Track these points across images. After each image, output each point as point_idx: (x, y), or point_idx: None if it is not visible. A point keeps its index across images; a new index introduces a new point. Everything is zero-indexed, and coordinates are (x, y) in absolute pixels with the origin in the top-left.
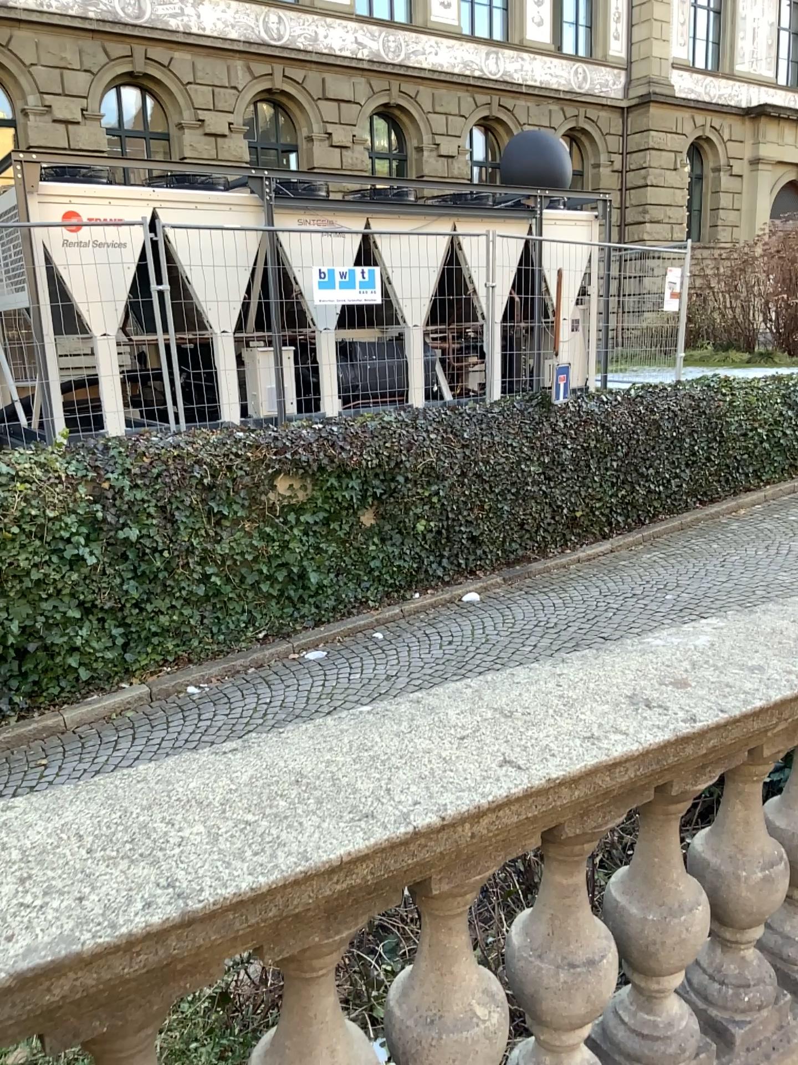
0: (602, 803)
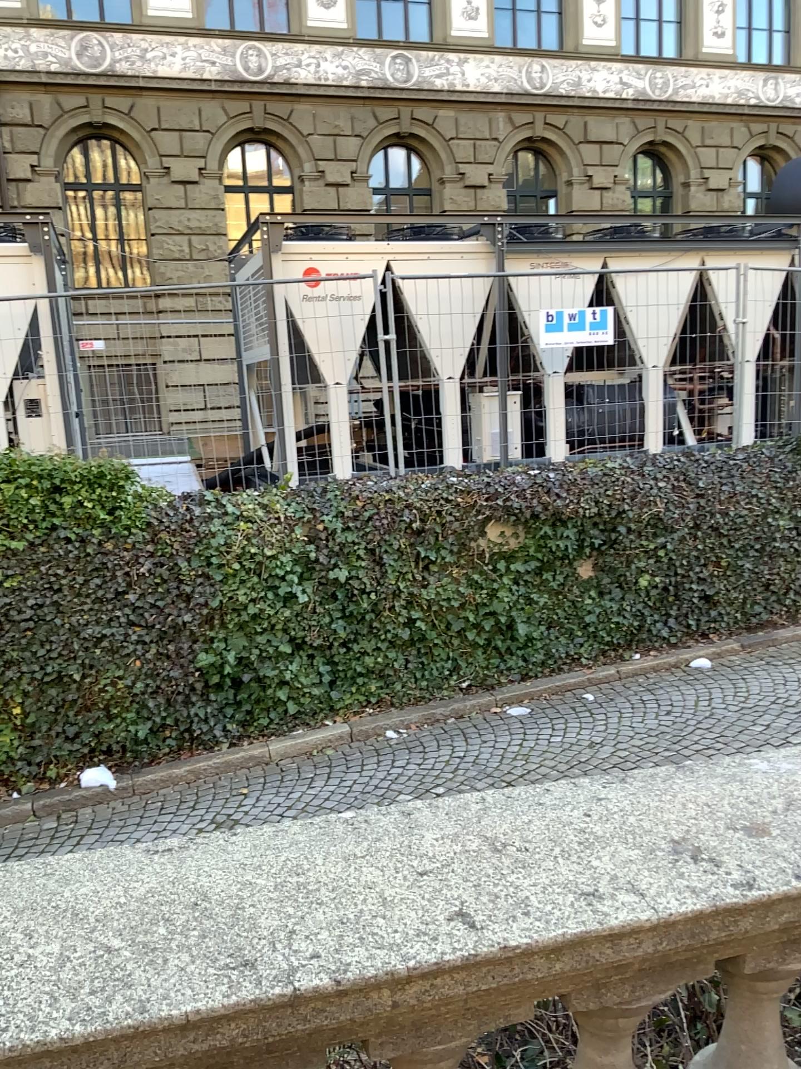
0: (616, 971)
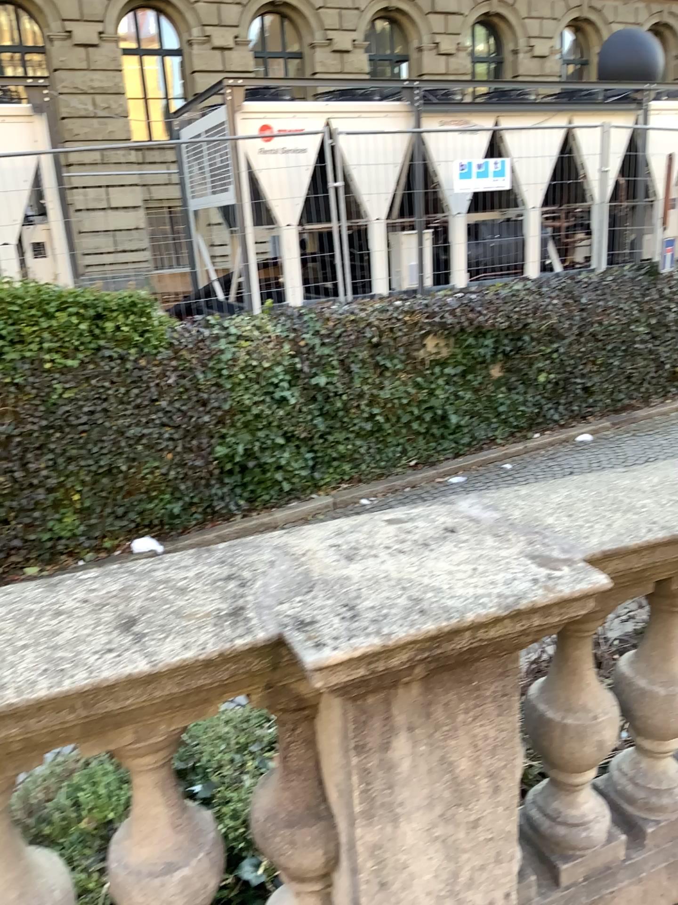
0: None
